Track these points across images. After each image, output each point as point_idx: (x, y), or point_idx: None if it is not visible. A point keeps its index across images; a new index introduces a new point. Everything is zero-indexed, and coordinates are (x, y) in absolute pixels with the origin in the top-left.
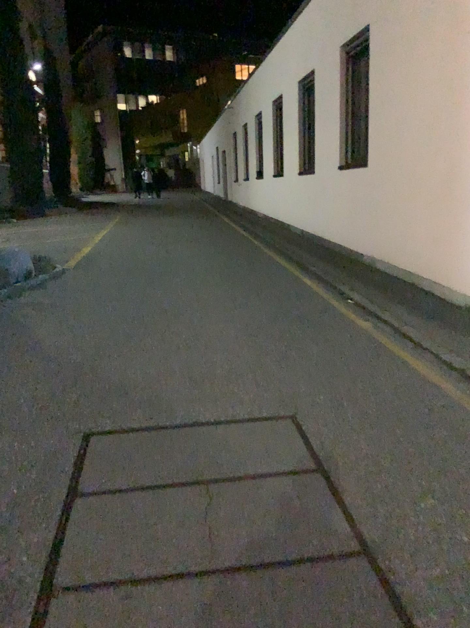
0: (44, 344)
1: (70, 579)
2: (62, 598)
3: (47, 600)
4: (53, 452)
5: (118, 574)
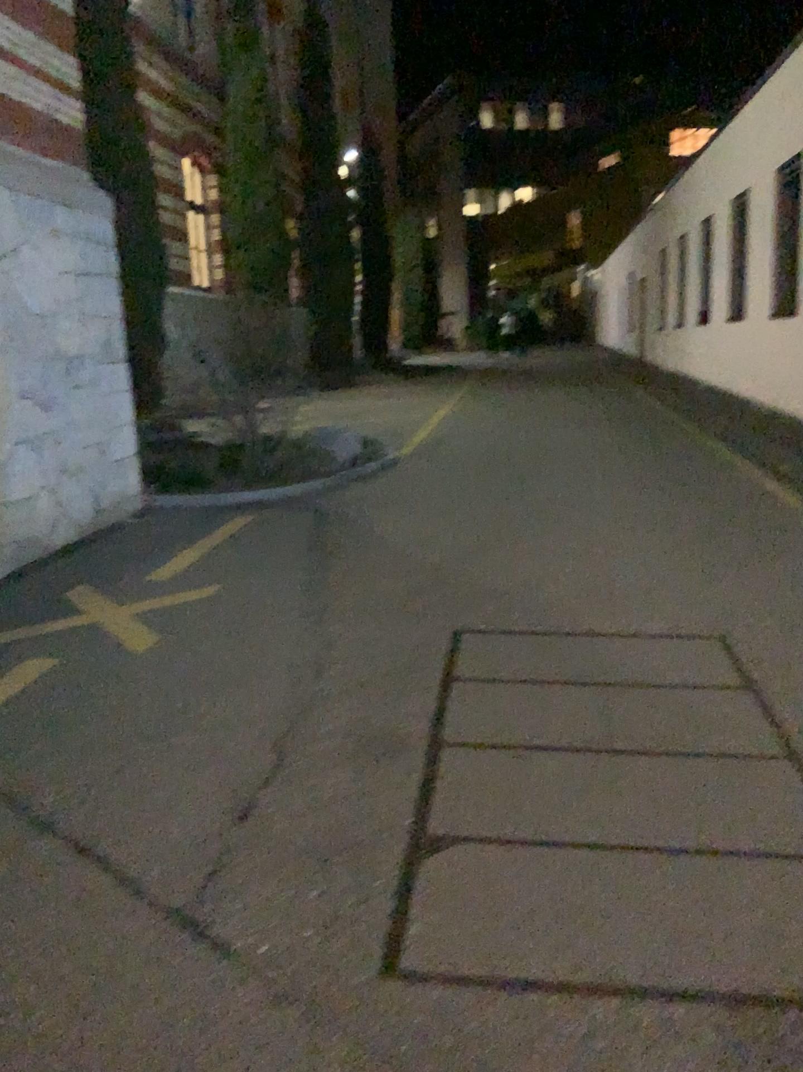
0: (390, 538)
1: (460, 736)
2: (454, 747)
3: (438, 747)
4: (422, 640)
5: (508, 737)
